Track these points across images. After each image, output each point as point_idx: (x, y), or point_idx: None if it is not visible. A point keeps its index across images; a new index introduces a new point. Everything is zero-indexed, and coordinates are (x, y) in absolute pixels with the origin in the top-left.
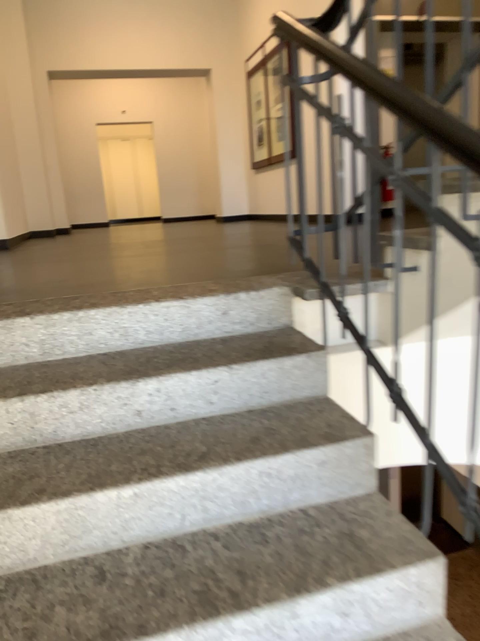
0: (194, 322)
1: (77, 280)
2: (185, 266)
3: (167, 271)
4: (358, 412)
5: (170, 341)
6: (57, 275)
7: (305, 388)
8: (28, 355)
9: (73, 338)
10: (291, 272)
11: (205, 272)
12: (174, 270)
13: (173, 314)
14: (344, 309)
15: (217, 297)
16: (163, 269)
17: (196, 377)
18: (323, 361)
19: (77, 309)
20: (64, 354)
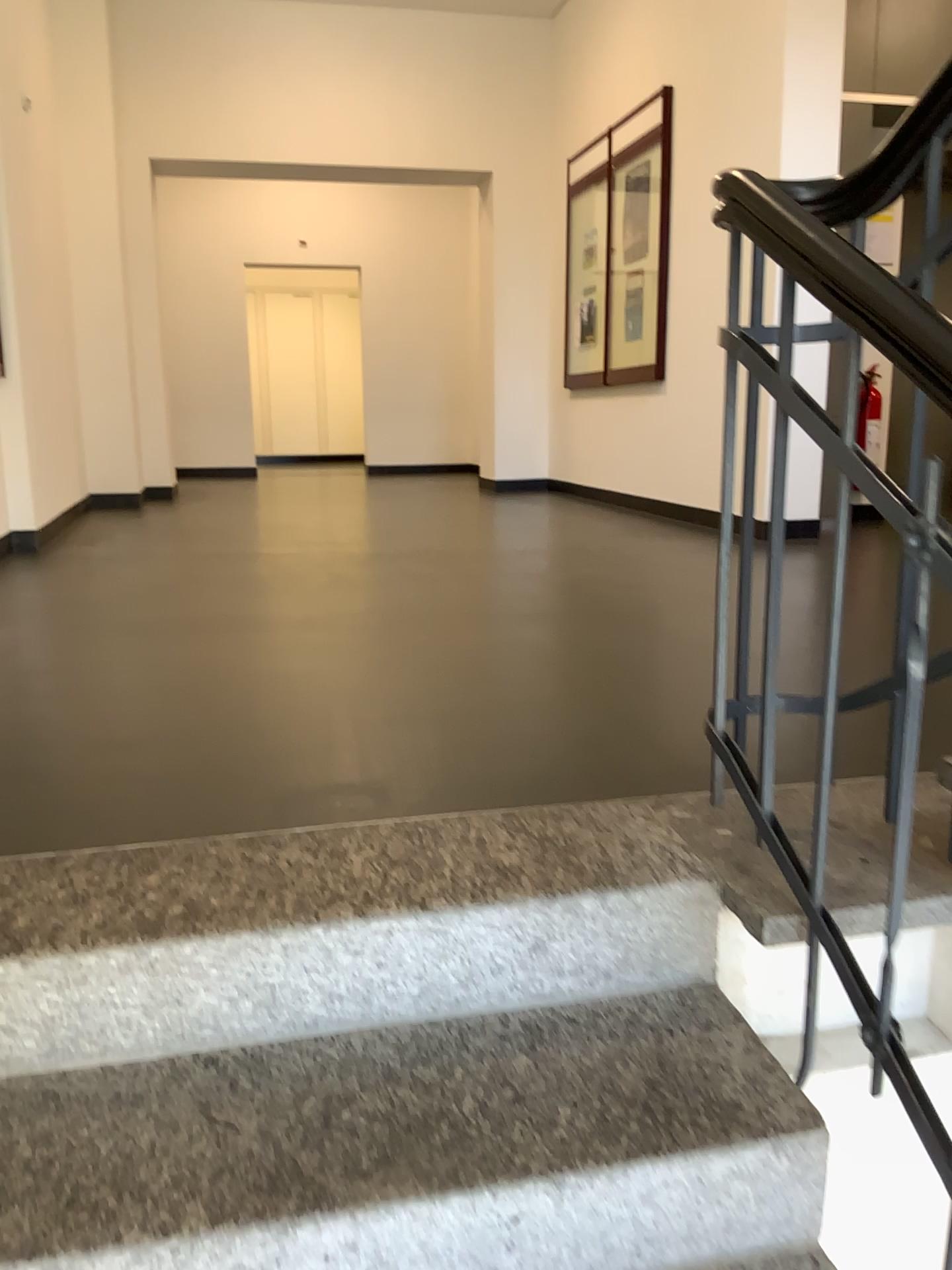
0: (455, 980)
1: (166, 753)
2: (429, 722)
3: (385, 741)
4: (870, 1229)
5: (389, 1028)
6: (122, 720)
7: (756, 1237)
8: (13, 1063)
9: (134, 1021)
10: (697, 797)
11: (480, 759)
12: (401, 733)
13: (403, 958)
14: (878, 1022)
15: (518, 910)
16: (376, 725)
17: (461, 1216)
18: (813, 1163)
19: (150, 939)
20: (107, 1060)
